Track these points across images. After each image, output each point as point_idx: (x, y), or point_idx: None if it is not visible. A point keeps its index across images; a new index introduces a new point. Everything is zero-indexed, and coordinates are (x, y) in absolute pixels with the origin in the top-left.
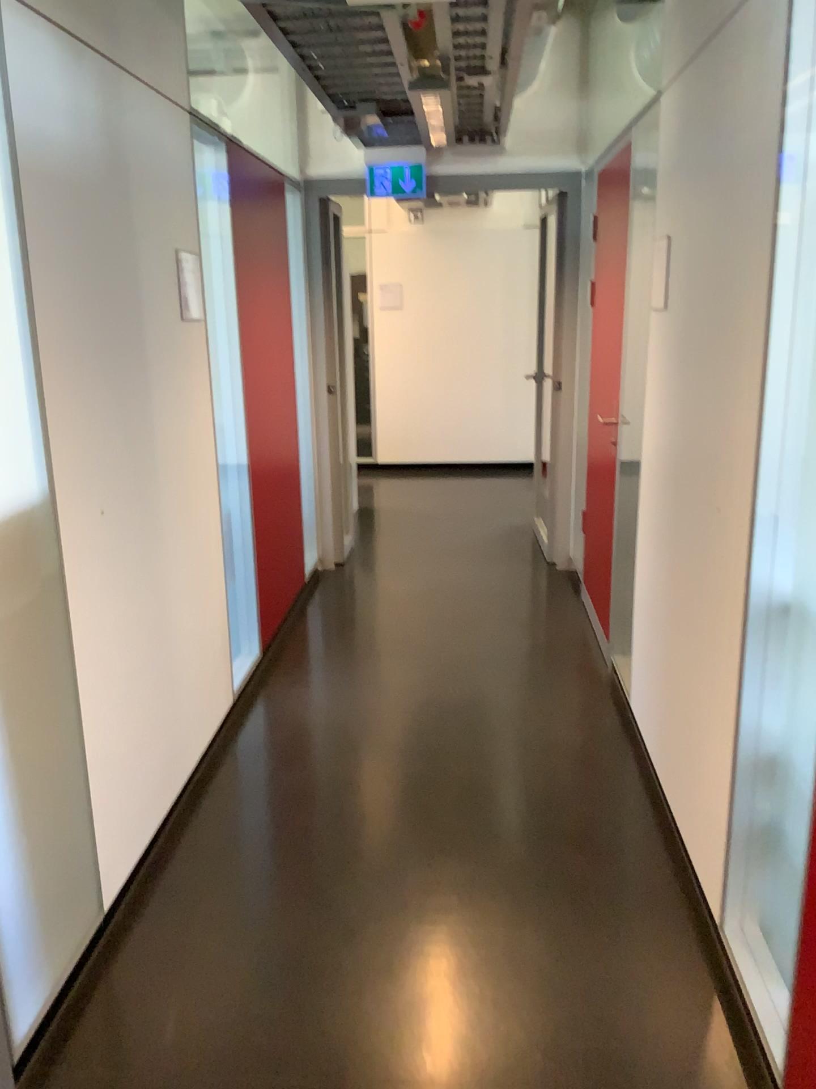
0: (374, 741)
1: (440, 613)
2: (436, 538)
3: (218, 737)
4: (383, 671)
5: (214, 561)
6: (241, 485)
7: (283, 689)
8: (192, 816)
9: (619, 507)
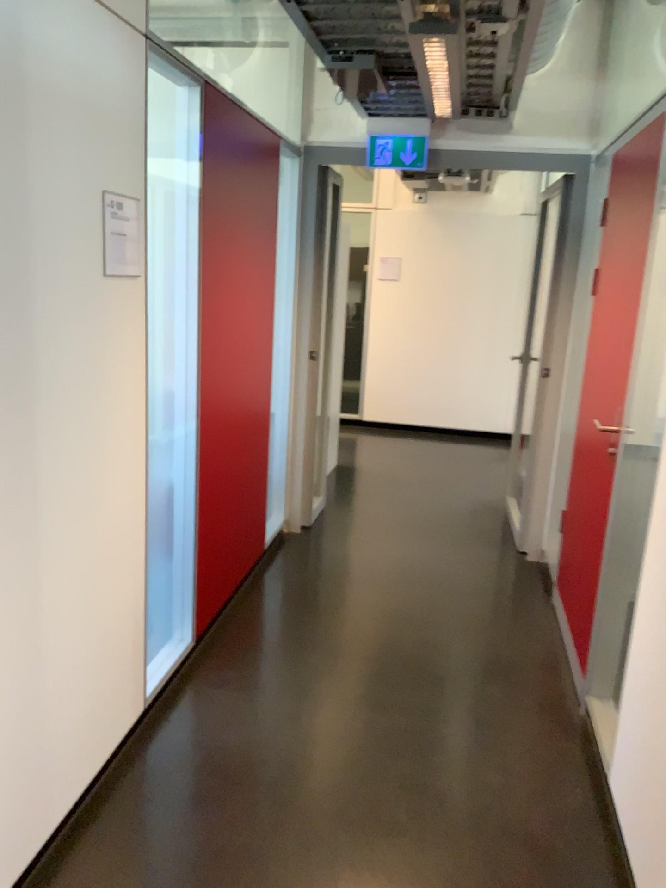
0: (293, 790)
1: (398, 604)
2: (407, 509)
3: (117, 757)
4: (325, 679)
5: (132, 555)
6: (186, 461)
7: (209, 692)
8: (48, 887)
9: (611, 529)
